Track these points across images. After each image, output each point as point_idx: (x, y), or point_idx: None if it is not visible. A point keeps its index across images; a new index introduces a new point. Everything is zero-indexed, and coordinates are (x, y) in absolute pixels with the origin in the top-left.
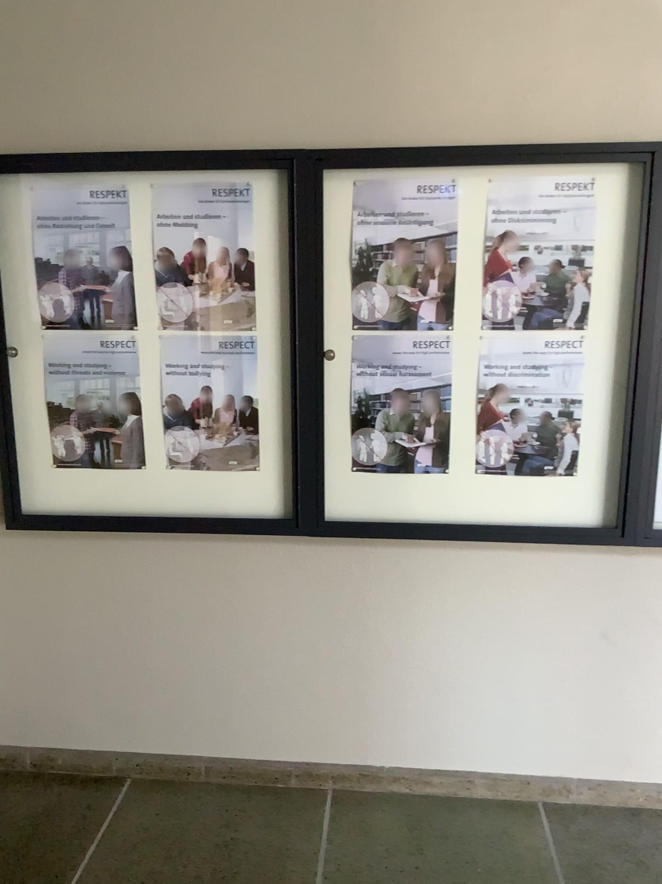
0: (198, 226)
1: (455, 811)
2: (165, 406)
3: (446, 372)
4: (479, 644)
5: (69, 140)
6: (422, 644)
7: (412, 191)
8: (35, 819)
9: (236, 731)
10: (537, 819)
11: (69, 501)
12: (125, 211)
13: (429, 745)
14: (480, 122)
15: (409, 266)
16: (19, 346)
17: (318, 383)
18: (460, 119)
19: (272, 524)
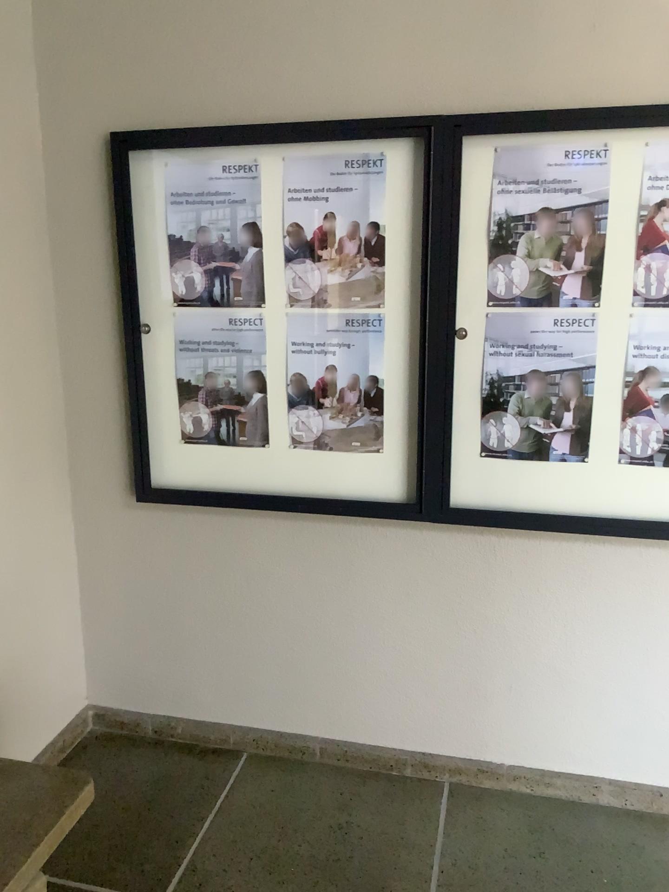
0: (329, 199)
1: (582, 818)
2: (291, 384)
3: (589, 352)
4: (614, 645)
5: (203, 114)
6: (551, 642)
7: (559, 157)
8: (158, 785)
9: (353, 716)
10: None
11: (194, 477)
12: (256, 186)
13: (555, 748)
14: (639, 78)
15: (552, 239)
16: (150, 323)
17: (448, 363)
18: (616, 76)
19: (395, 508)
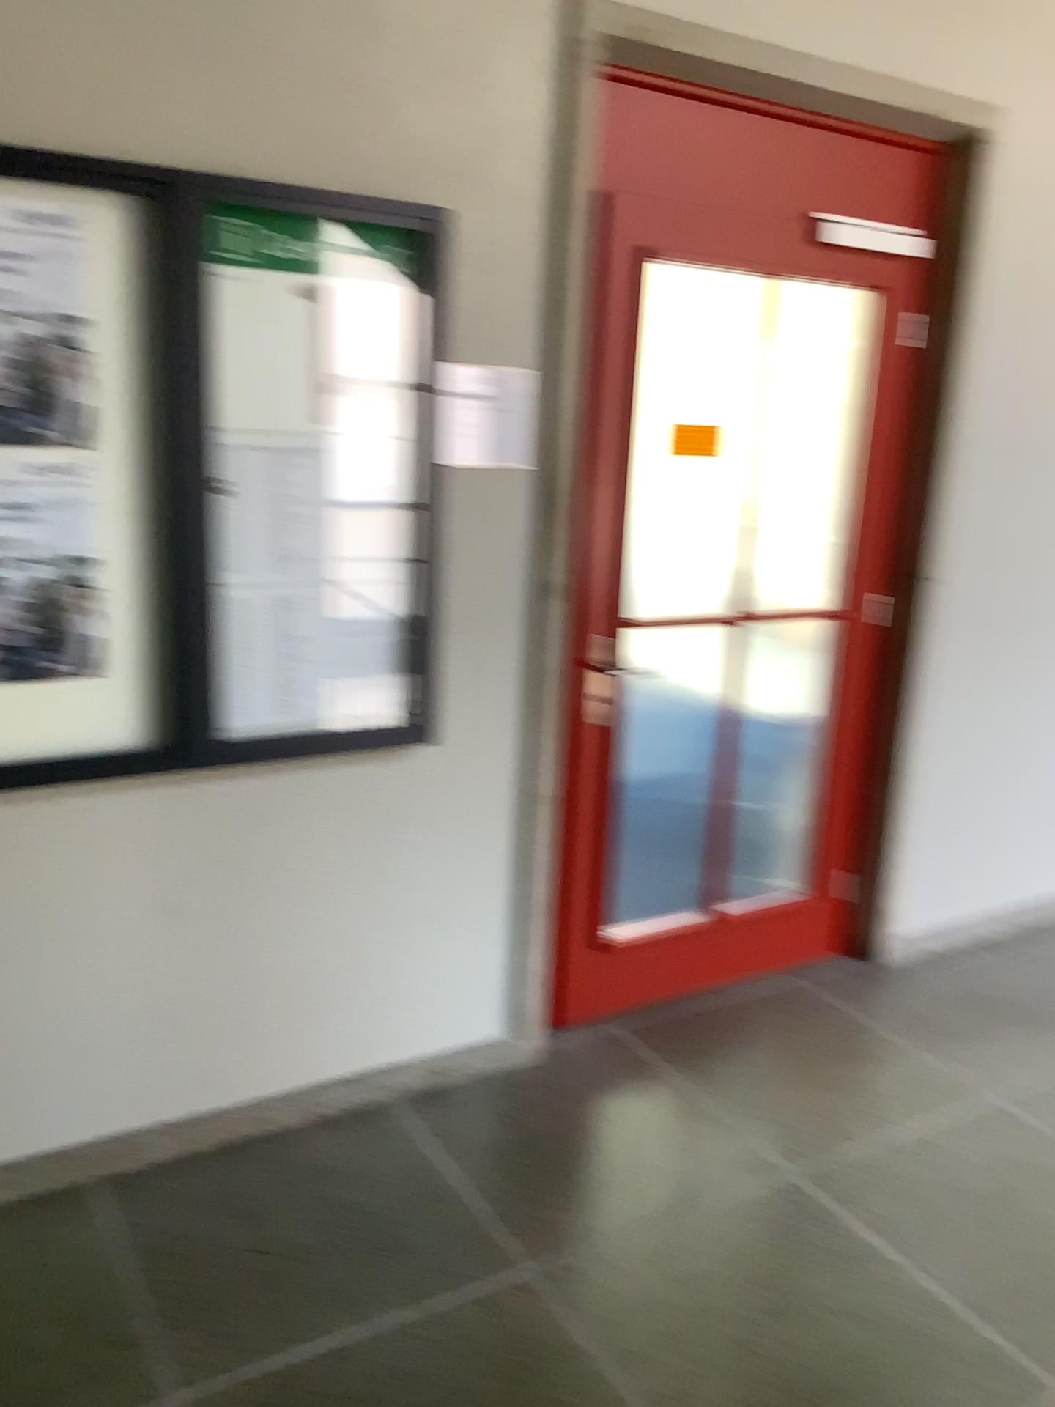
0: None
1: None
2: None
3: None
4: None
5: None
6: None
7: None
8: None
9: None
10: (91, 1204)
11: None
12: None
13: None
14: None
15: None
16: None
17: None
18: None
19: None
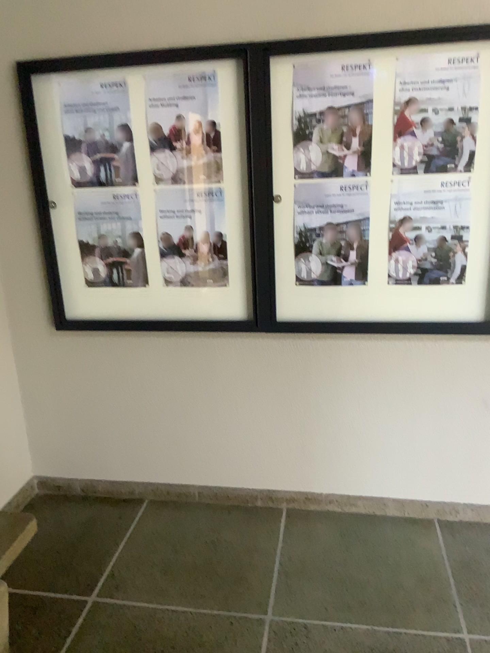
0: (179, 105)
1: (374, 524)
2: (160, 241)
3: (365, 208)
4: (391, 408)
5: (83, 45)
6: (349, 409)
7: (338, 70)
8: (85, 525)
9: (219, 469)
10: (433, 530)
11: (96, 311)
12: (126, 97)
13: (355, 479)
14: (391, 12)
15: (336, 129)
16: (57, 201)
17: (269, 220)
18: (375, 10)
19: (239, 324)
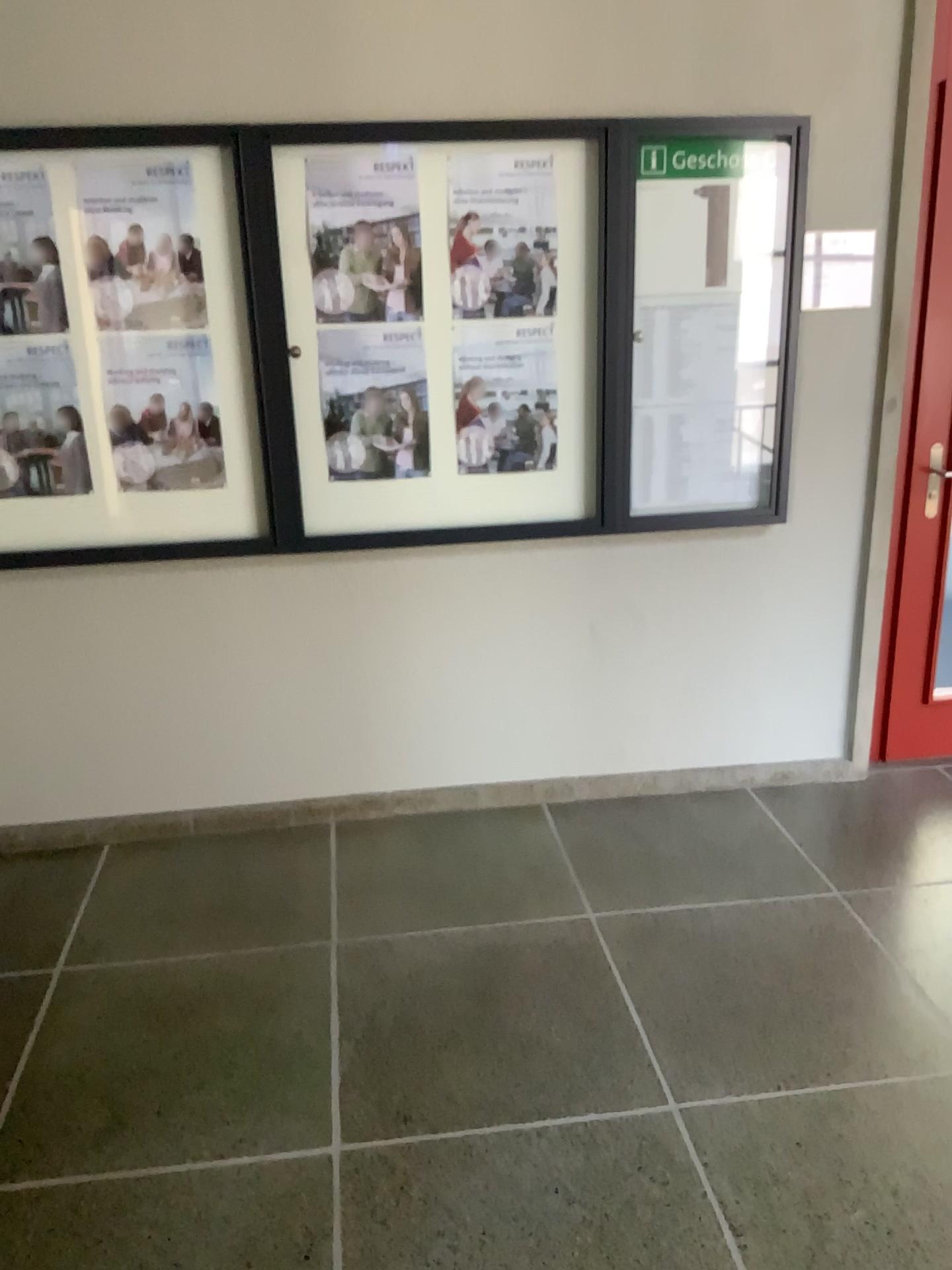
0: (134, 212)
1: (462, 821)
2: (112, 420)
3: (419, 366)
4: (473, 652)
5: None
6: (416, 660)
7: (370, 171)
8: (12, 887)
9: (223, 778)
10: (542, 816)
11: (4, 539)
12: (45, 196)
13: (431, 765)
14: (436, 96)
15: (372, 253)
16: None
17: (283, 385)
18: (415, 92)
19: (244, 545)
